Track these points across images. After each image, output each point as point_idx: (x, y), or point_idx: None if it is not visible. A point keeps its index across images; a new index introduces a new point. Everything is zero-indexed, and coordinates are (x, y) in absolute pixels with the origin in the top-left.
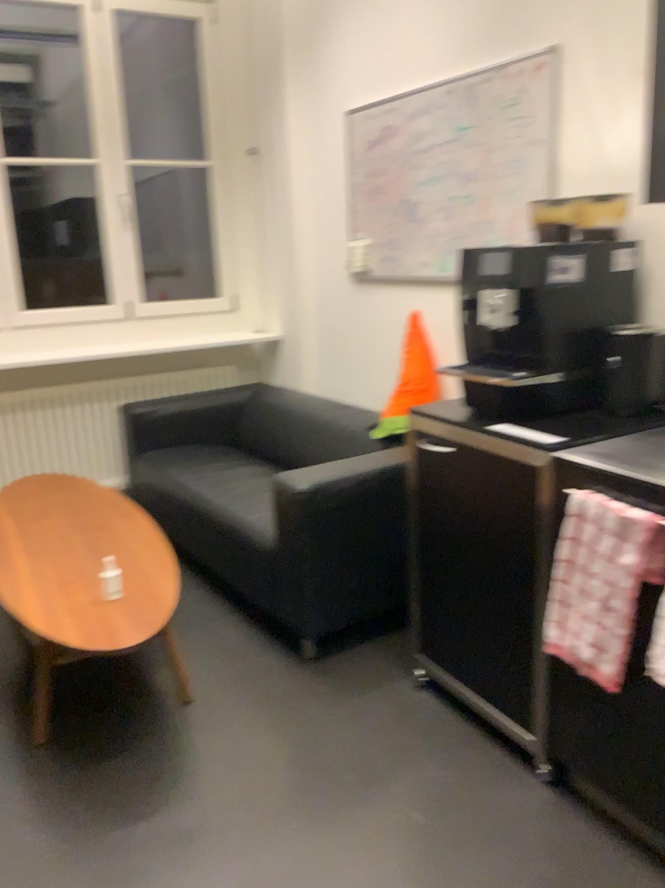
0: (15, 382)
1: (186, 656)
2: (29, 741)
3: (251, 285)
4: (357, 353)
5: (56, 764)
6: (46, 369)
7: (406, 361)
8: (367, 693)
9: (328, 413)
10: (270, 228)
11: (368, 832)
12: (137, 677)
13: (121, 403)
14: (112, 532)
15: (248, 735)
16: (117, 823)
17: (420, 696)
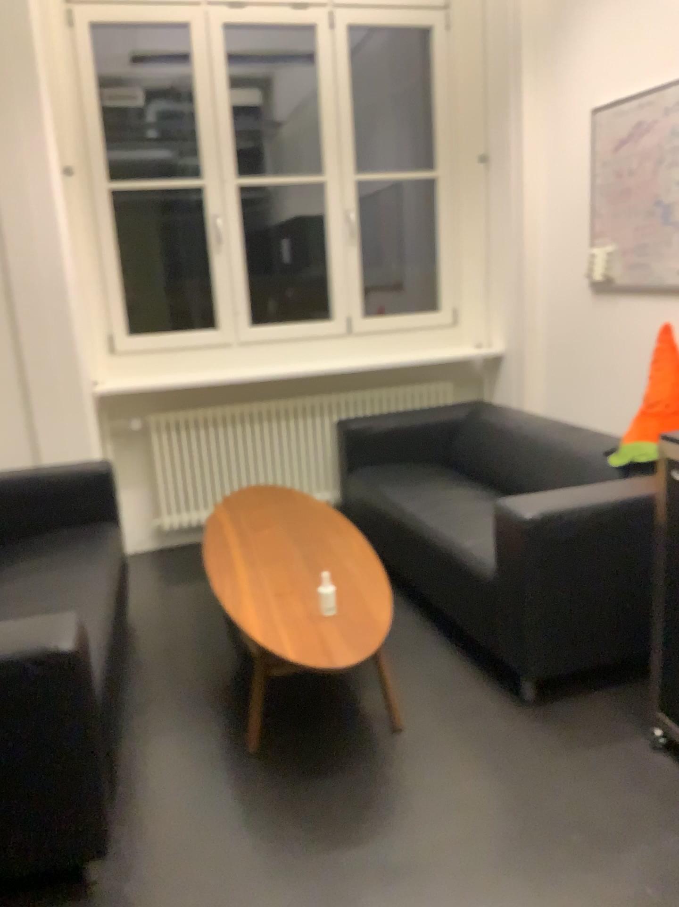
0: (239, 395)
1: (395, 681)
2: (244, 747)
3: (472, 298)
4: (589, 370)
5: (268, 774)
6: (268, 383)
7: (647, 380)
8: (592, 746)
9: (553, 435)
10: (496, 238)
11: (593, 903)
12: (347, 697)
13: (337, 418)
14: (326, 547)
15: (459, 773)
16: (325, 844)
17: (654, 756)
